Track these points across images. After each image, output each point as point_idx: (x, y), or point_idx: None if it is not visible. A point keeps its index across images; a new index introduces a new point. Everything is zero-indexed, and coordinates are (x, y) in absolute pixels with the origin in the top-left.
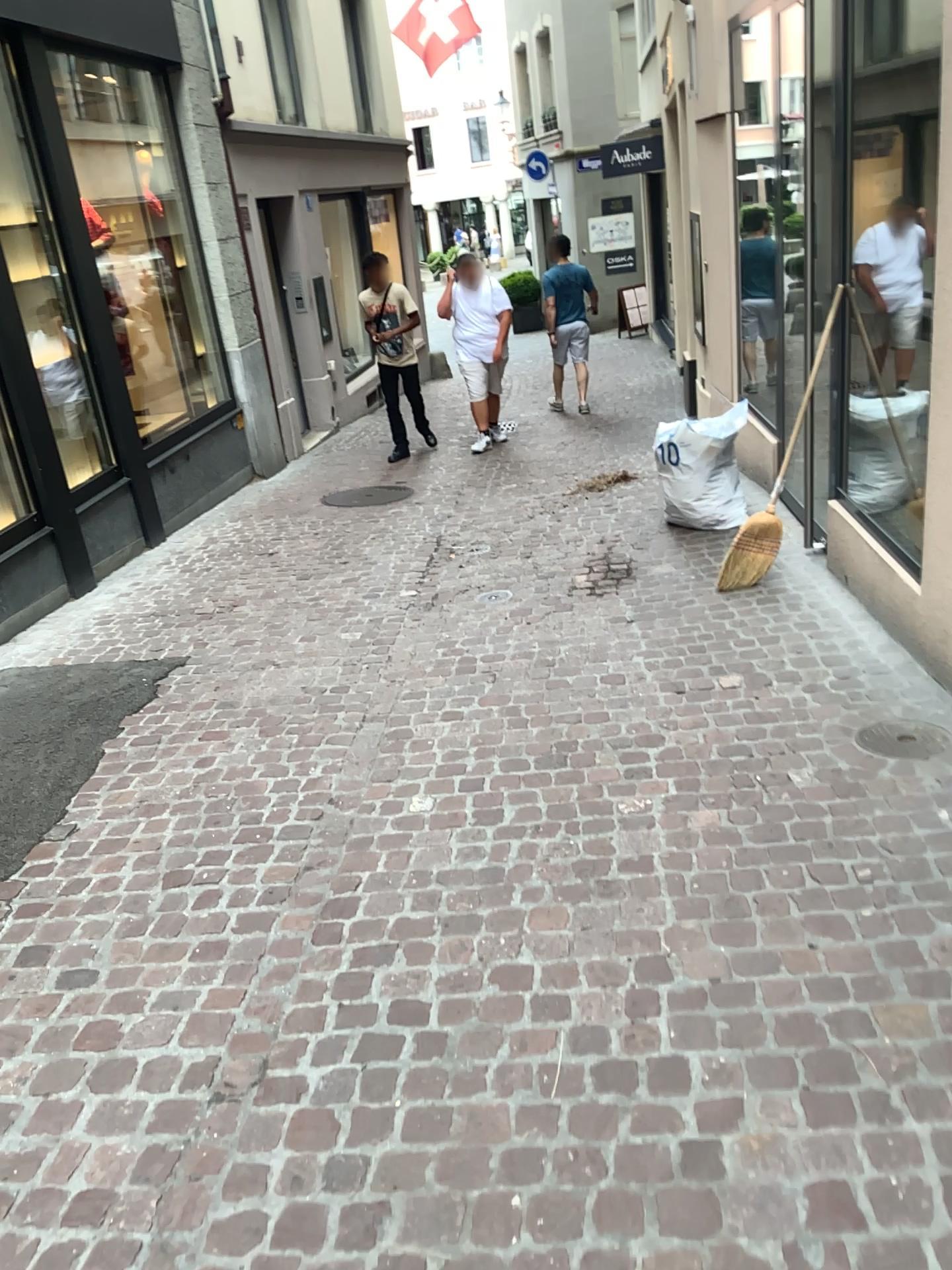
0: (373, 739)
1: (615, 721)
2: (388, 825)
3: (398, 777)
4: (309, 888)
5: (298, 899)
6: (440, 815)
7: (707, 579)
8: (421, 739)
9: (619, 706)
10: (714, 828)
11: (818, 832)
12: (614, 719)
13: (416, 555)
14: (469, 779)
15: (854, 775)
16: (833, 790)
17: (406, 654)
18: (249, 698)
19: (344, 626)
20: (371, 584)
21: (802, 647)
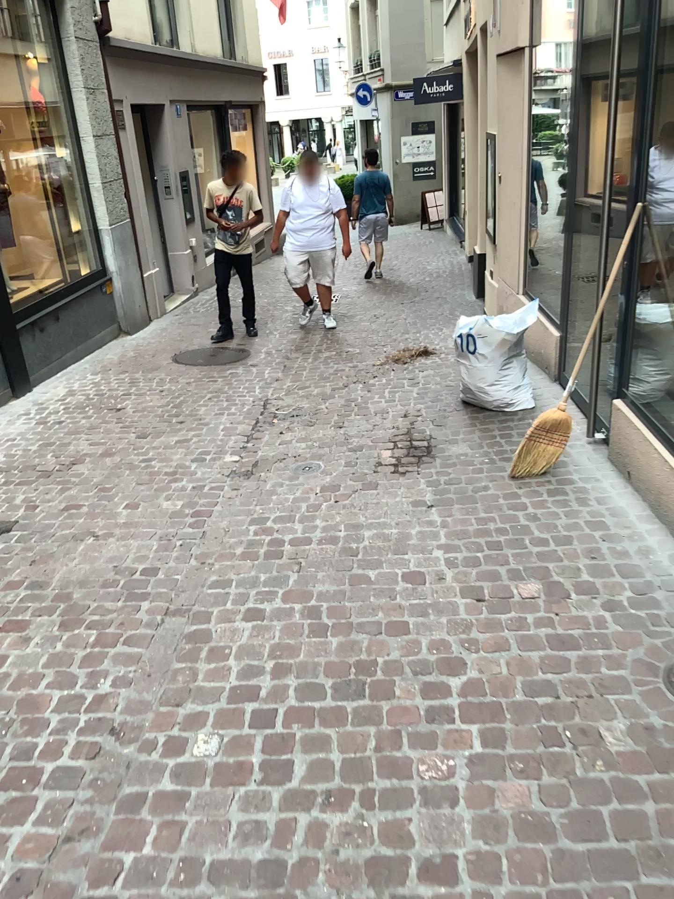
0: (171, 643)
1: (414, 636)
2: (167, 774)
3: (188, 699)
4: (62, 878)
5: (45, 897)
6: (225, 763)
7: (498, 463)
8: (218, 646)
9: (419, 616)
10: (525, 815)
11: (642, 831)
12: (414, 633)
13: (242, 420)
14: (261, 710)
15: (670, 738)
16: (651, 761)
17: (219, 532)
18: (62, 578)
19: (167, 495)
20: (198, 449)
21: (593, 550)
